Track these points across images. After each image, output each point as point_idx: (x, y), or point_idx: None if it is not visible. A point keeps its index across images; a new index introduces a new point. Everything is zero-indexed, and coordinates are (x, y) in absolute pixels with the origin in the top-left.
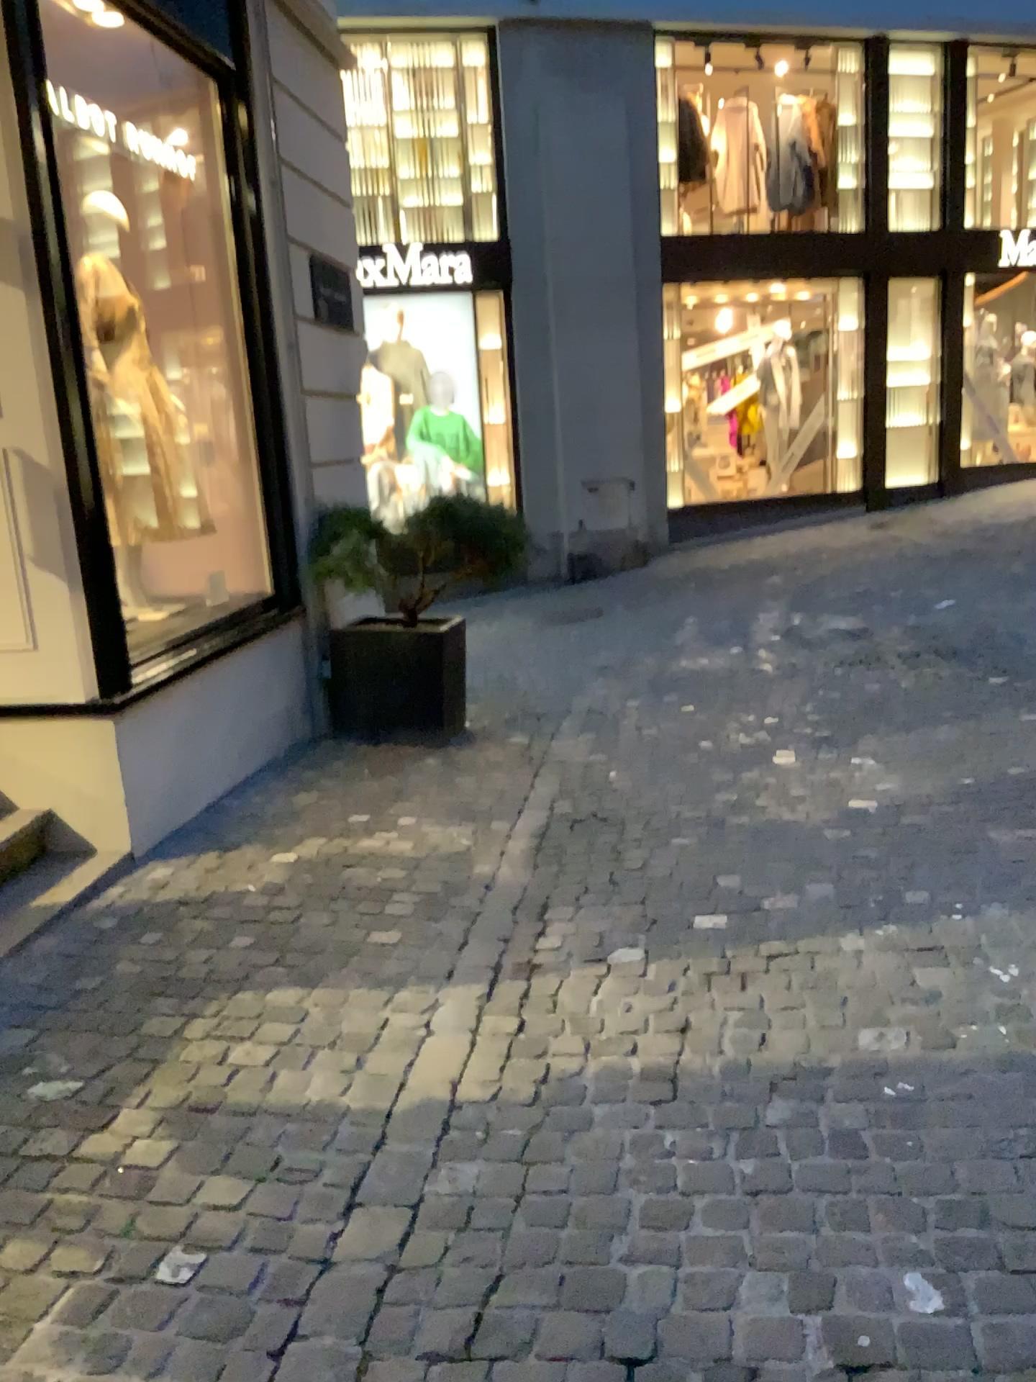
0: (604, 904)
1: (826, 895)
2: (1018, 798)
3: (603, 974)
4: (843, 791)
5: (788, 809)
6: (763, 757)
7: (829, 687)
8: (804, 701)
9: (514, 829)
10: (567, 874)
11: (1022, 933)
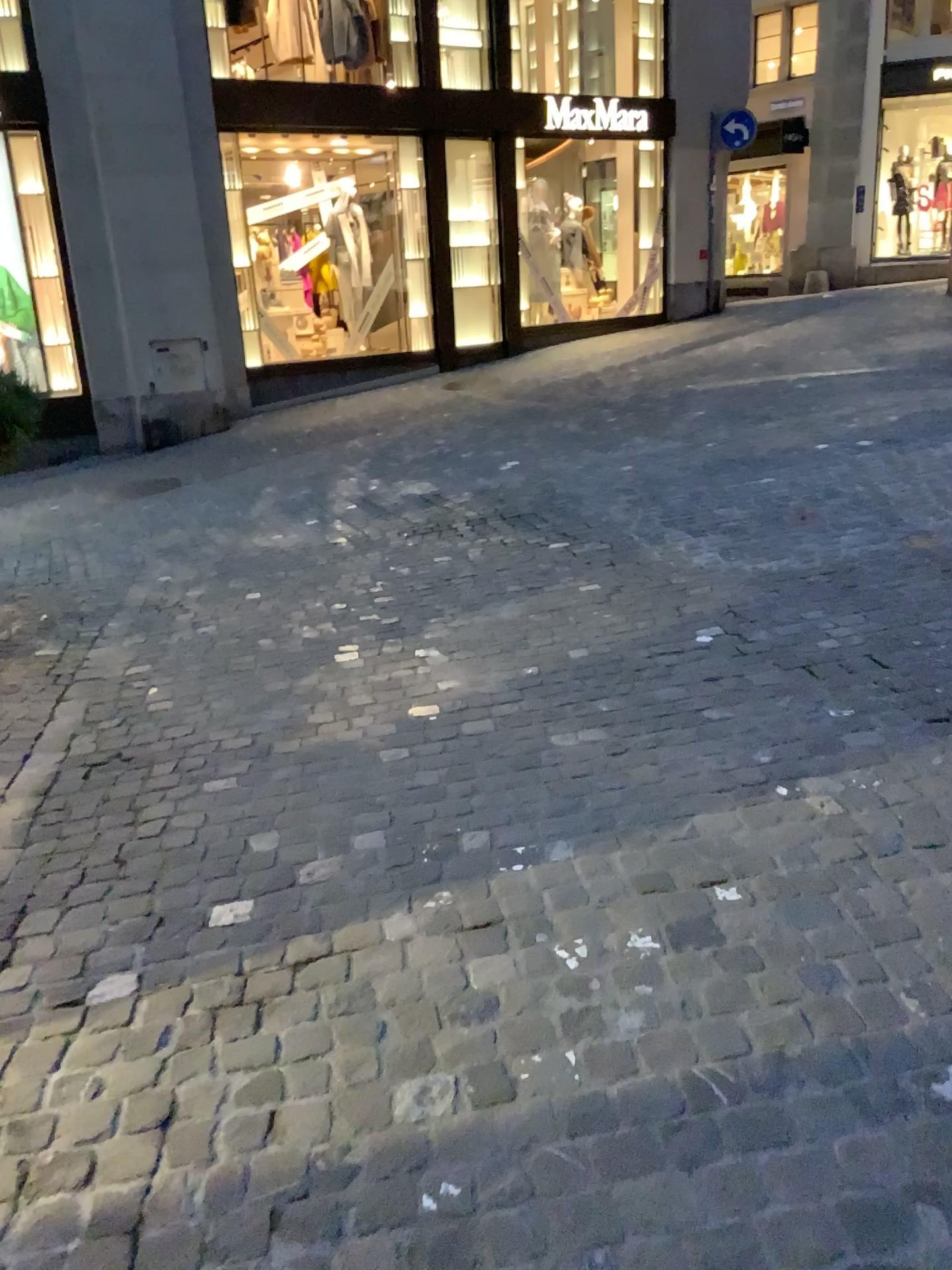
0: (99, 899)
1: (372, 854)
2: (582, 692)
3: (72, 1029)
4: (403, 698)
5: (340, 726)
6: (319, 659)
7: (396, 564)
8: (369, 583)
9: (7, 789)
10: (62, 852)
11: (592, 892)
